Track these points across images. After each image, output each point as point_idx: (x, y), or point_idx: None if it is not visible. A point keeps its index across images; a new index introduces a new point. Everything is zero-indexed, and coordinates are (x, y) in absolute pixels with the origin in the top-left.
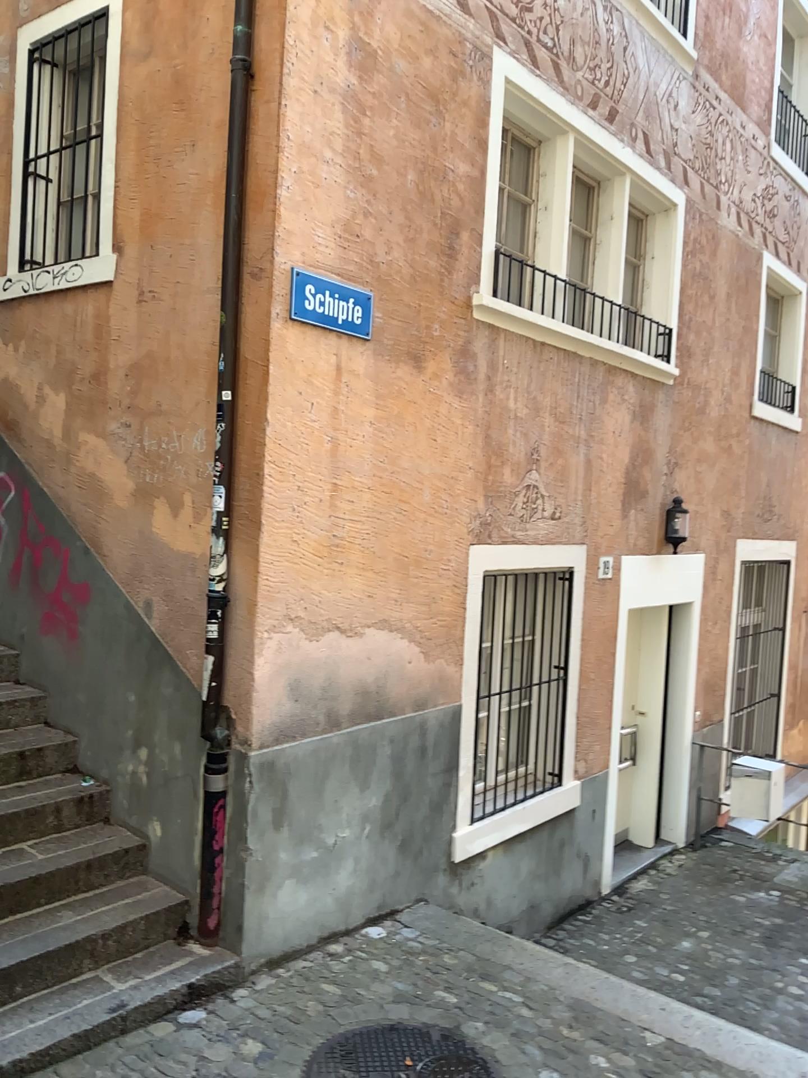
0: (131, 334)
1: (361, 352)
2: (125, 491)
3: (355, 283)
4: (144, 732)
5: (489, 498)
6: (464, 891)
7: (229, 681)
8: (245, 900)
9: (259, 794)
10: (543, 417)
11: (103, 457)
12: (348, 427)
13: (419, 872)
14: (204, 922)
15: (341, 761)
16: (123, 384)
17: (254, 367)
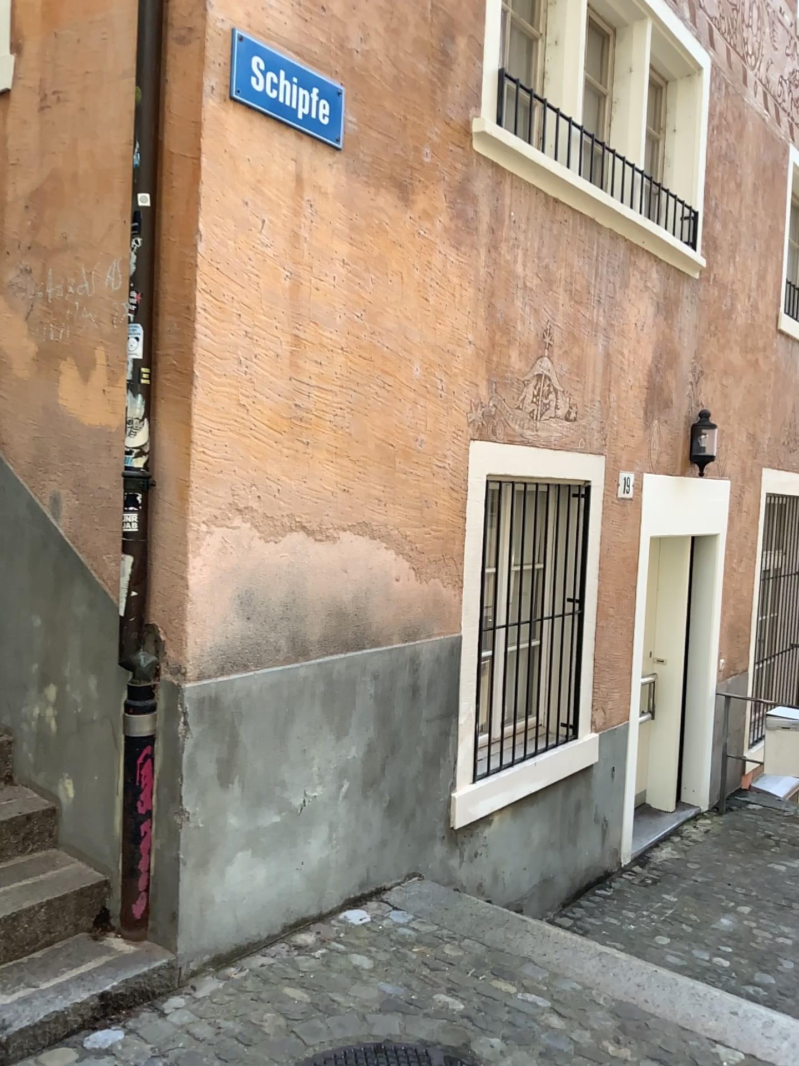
0: (32, 152)
1: (328, 165)
2: (27, 357)
3: (319, 72)
4: (53, 664)
5: (492, 384)
6: (465, 864)
7: (155, 589)
8: (181, 879)
9: (198, 739)
10: (555, 291)
11: (1, 318)
12: (313, 262)
13: (411, 841)
14: (128, 909)
15: (310, 700)
16: (24, 220)
17: (181, 160)
